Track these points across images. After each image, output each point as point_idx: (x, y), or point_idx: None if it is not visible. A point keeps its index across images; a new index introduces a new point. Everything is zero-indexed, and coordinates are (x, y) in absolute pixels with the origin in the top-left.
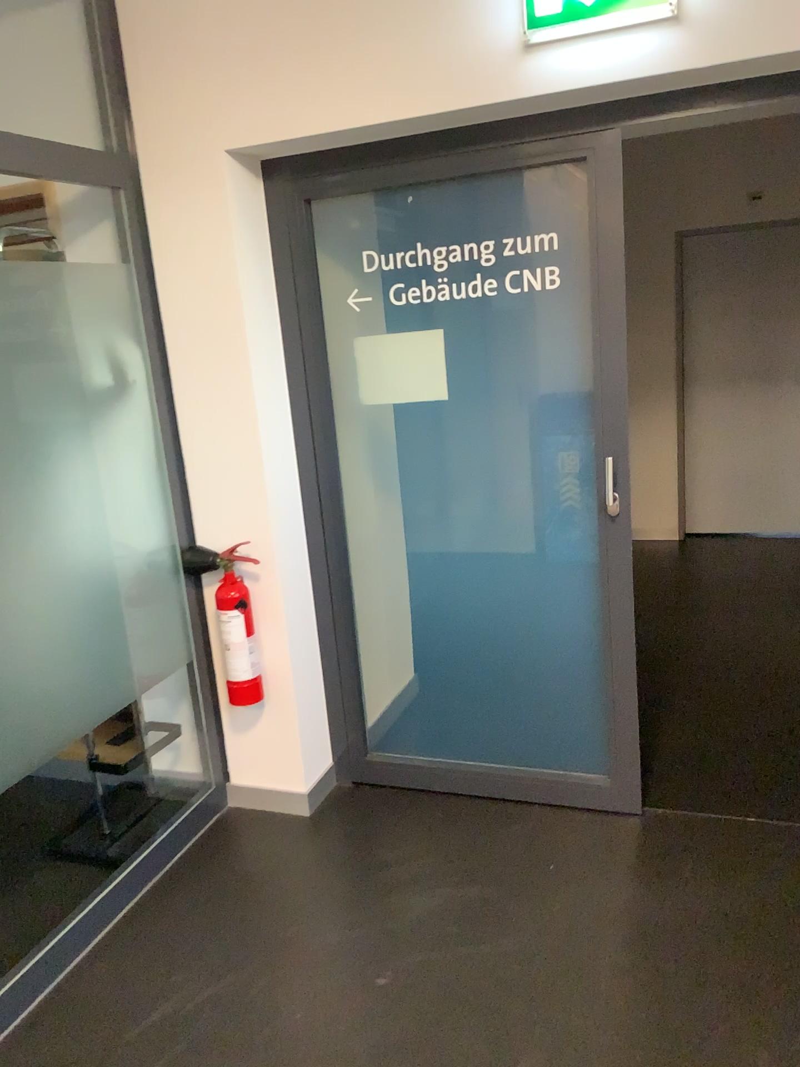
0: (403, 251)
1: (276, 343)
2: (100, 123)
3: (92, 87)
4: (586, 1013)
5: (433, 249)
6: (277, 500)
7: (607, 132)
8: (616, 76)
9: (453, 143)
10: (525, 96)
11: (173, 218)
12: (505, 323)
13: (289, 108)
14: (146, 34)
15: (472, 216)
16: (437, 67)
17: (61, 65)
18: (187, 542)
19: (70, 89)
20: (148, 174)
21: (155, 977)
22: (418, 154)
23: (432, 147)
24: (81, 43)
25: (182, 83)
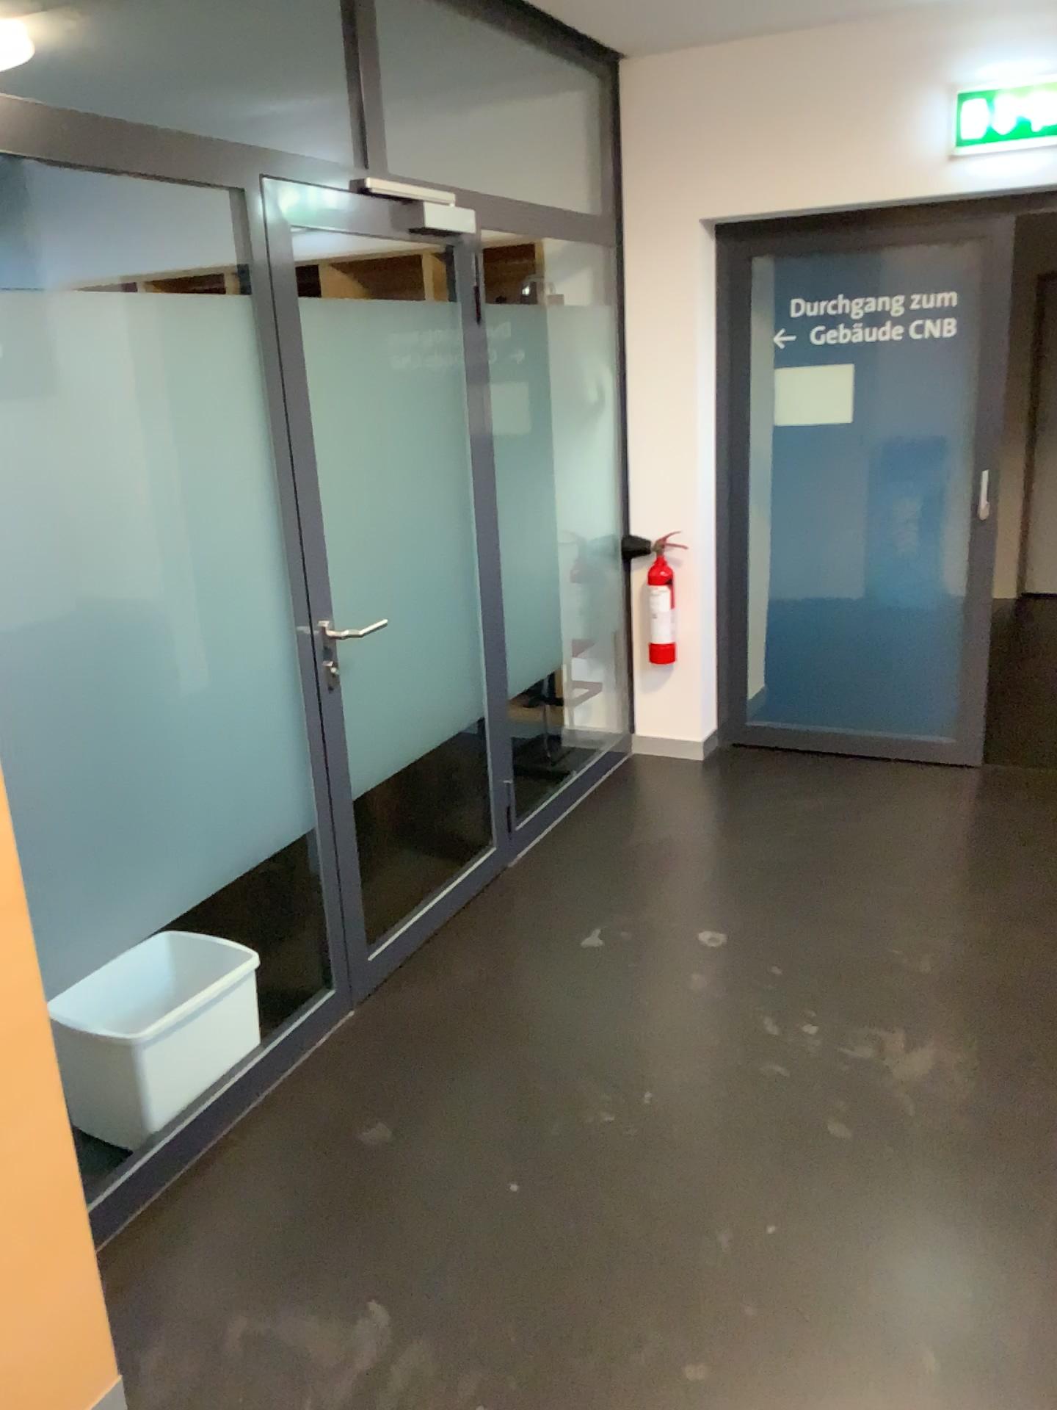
0: (828, 303)
1: (713, 372)
2: (596, 192)
3: (591, 163)
4: (946, 849)
5: (853, 301)
6: (703, 500)
7: (1006, 219)
8: (1019, 183)
9: (880, 221)
10: (949, 193)
11: (648, 269)
12: (906, 363)
13: (758, 191)
14: (644, 125)
15: (888, 277)
16: (881, 167)
17: (564, 143)
18: (628, 530)
19: (568, 162)
20: (630, 233)
21: (625, 826)
22: (851, 227)
23: (863, 223)
24: (582, 126)
25: (670, 165)
